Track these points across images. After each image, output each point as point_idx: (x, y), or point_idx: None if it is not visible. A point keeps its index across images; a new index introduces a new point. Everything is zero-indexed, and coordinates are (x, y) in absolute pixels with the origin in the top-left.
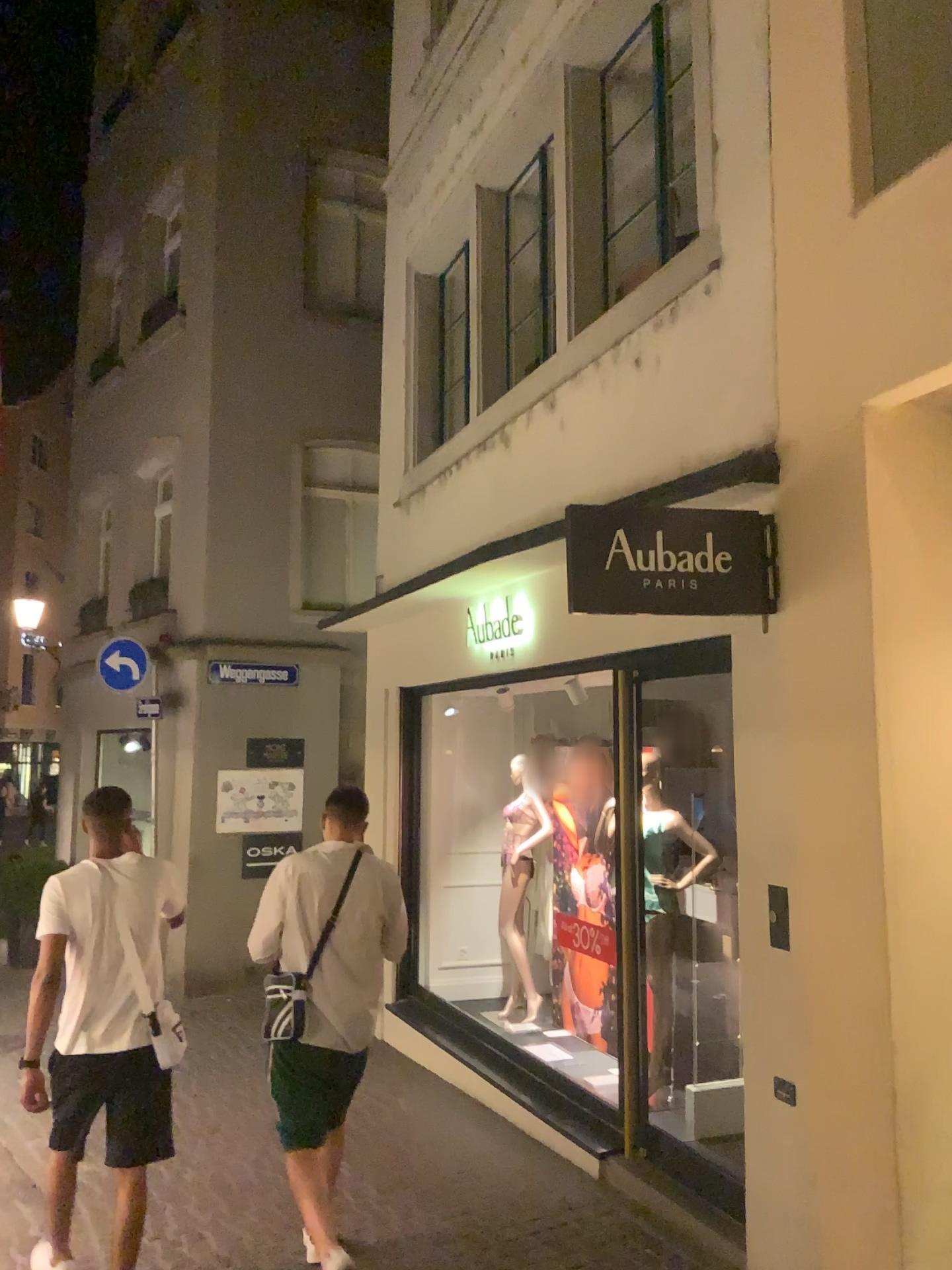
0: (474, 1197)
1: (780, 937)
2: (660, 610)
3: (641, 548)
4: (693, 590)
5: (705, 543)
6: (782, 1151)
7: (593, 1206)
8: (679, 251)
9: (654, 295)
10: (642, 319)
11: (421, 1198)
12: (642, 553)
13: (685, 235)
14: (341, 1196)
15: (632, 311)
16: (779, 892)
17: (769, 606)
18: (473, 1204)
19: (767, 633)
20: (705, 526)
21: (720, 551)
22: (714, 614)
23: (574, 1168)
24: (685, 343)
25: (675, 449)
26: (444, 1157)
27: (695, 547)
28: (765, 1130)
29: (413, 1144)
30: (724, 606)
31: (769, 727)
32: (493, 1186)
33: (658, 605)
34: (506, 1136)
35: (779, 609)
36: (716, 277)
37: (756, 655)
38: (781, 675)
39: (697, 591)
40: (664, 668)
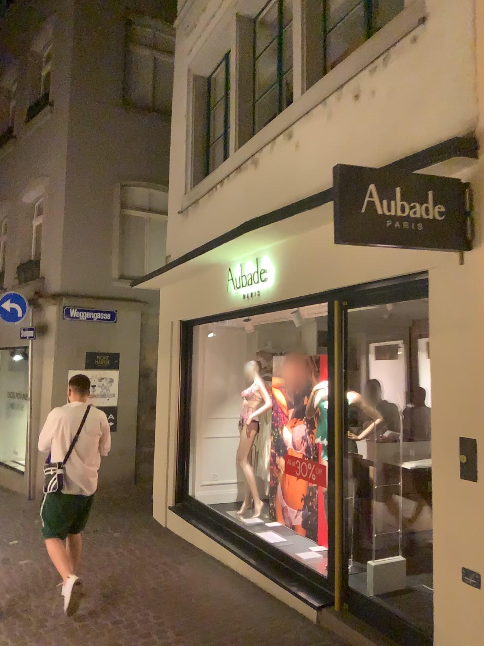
0: (241, 639)
1: (471, 472)
2: (394, 245)
3: (385, 199)
4: (418, 231)
5: (426, 199)
6: (472, 620)
7: (320, 645)
8: (389, 21)
9: (370, 52)
10: (361, 69)
11: (206, 641)
12: (385, 202)
13: (393, 11)
14: (153, 642)
15: (354, 64)
16: (471, 441)
17: (468, 245)
18: (241, 644)
19: (465, 263)
20: (426, 187)
21: (437, 204)
22: (431, 249)
23: (300, 616)
24: (394, 80)
25: (386, 150)
26: (217, 609)
27: (420, 201)
28: (457, 604)
29: (195, 600)
30: (438, 243)
31: (465, 328)
32: (252, 631)
33: (393, 241)
34: (254, 593)
35: (475, 246)
36: (423, 29)
37: (456, 278)
38: (475, 292)
39: (421, 231)
40: (364, 299)
